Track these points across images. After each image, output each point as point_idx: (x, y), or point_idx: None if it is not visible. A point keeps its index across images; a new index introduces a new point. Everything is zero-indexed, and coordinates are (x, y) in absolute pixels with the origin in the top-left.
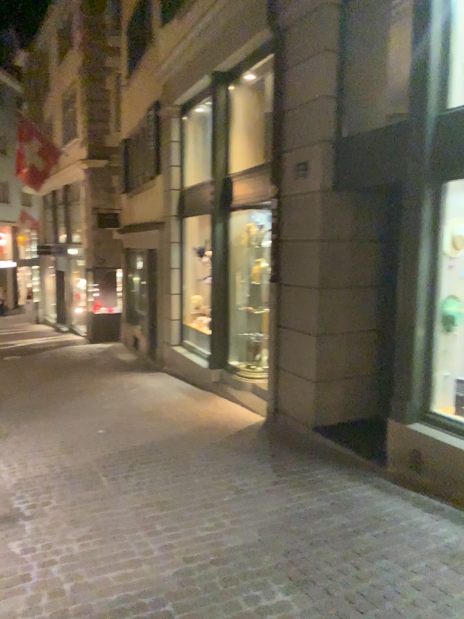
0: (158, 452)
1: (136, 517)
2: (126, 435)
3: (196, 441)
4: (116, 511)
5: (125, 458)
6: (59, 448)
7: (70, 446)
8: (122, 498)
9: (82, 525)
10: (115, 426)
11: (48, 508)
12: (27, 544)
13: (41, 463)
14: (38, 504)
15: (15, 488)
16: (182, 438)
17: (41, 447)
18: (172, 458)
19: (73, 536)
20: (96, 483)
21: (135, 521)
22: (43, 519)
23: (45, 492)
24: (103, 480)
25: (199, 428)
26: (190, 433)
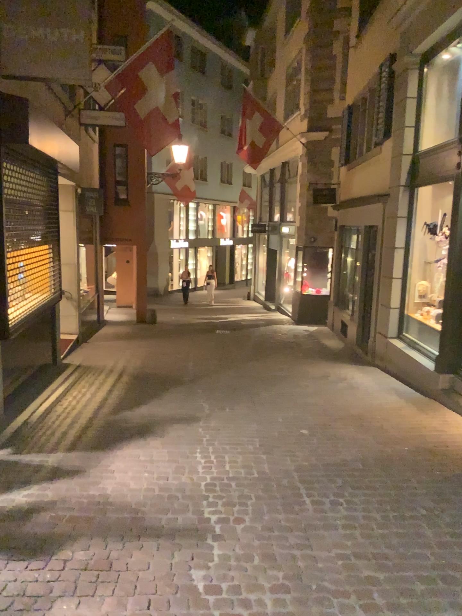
0: (375, 475)
1: (348, 574)
2: (334, 443)
3: (424, 468)
4: (322, 555)
5: (334, 475)
6: (257, 445)
7: (270, 445)
8: (329, 535)
9: (277, 567)
10: (322, 427)
11: (240, 527)
12: (211, 576)
13: (237, 460)
14: (229, 518)
15: (207, 488)
16: (405, 460)
17: (239, 439)
18: (393, 488)
19: (267, 581)
20: (297, 503)
21: (347, 579)
22: (233, 542)
23: (238, 502)
24: (305, 501)
25: (426, 449)
26: (415, 454)
